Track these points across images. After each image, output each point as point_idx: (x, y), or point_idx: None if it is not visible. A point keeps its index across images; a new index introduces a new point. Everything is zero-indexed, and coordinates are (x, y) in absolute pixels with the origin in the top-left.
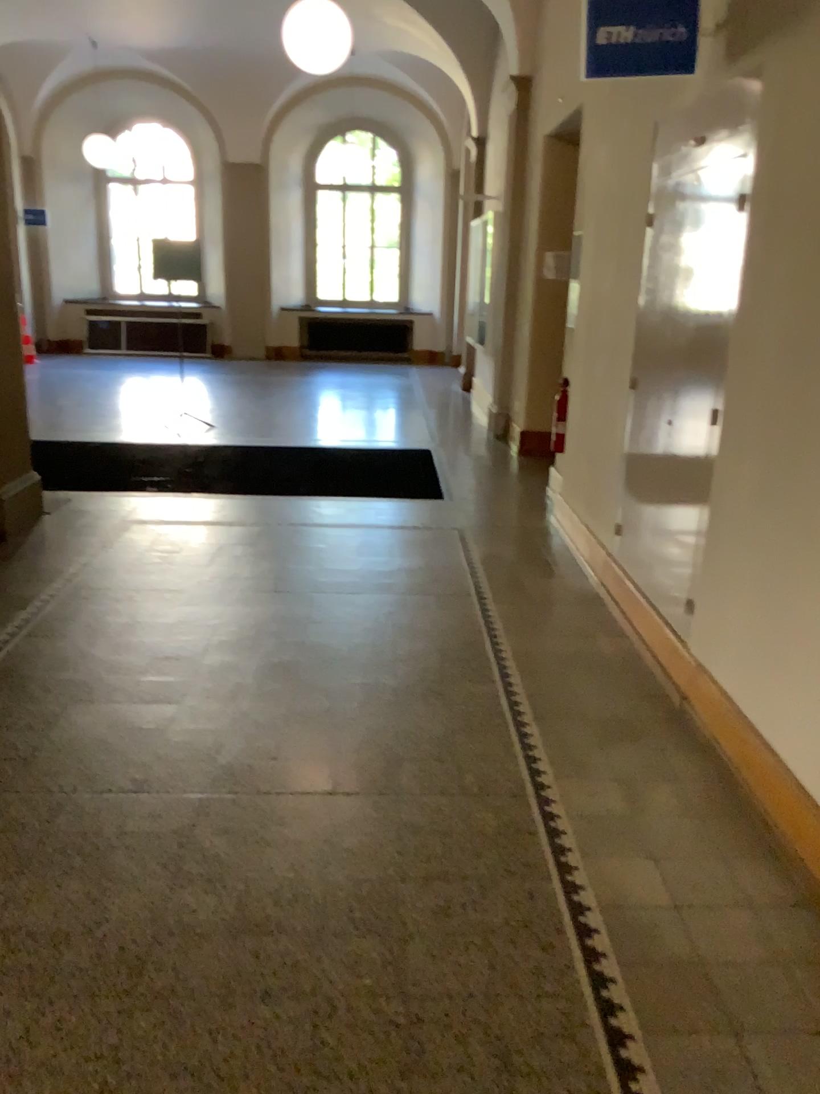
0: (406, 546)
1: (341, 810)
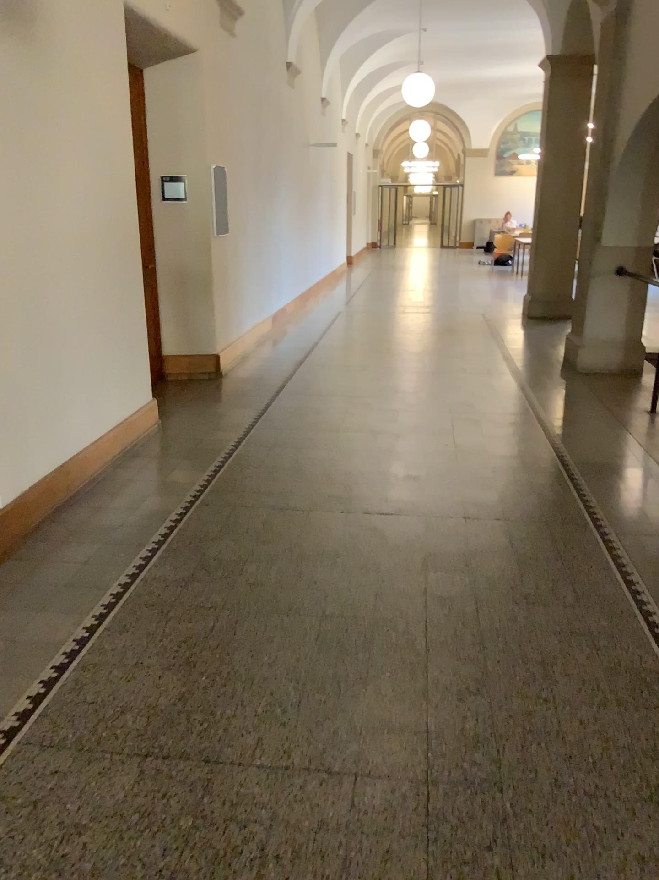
0: None
1: (308, 502)
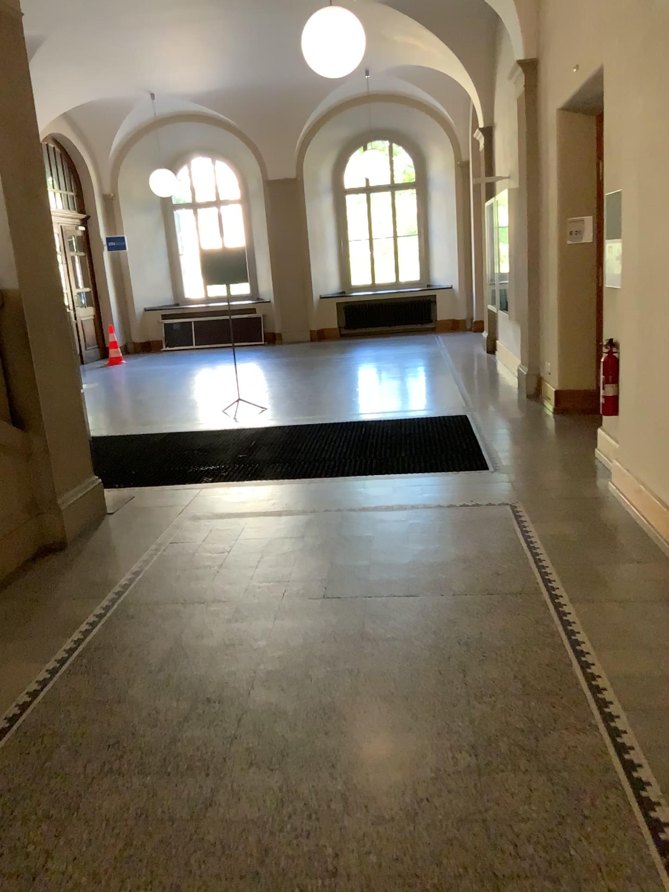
0: (458, 530)
1: None
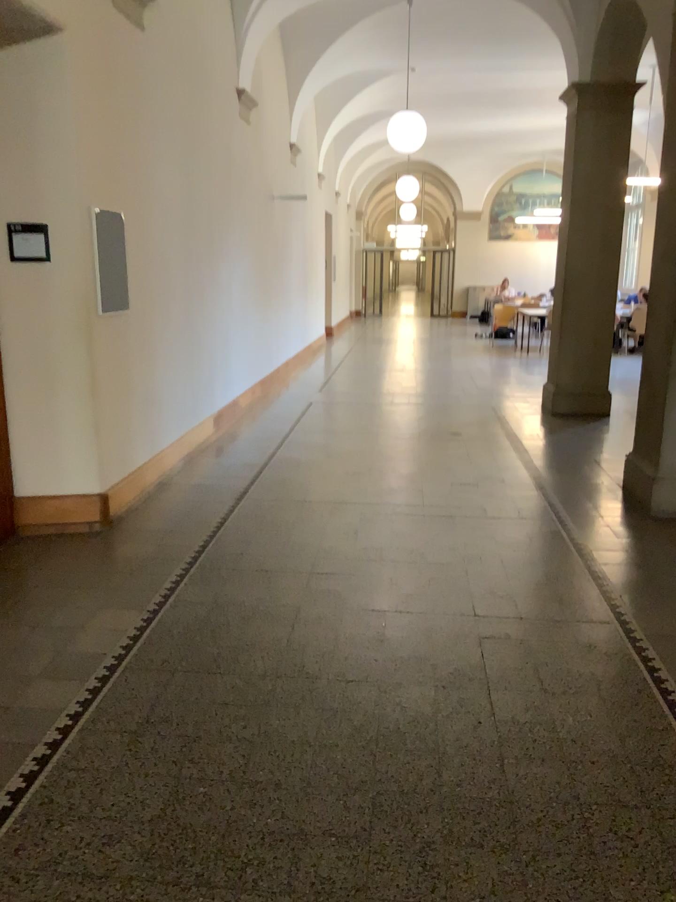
0: None
1: None
